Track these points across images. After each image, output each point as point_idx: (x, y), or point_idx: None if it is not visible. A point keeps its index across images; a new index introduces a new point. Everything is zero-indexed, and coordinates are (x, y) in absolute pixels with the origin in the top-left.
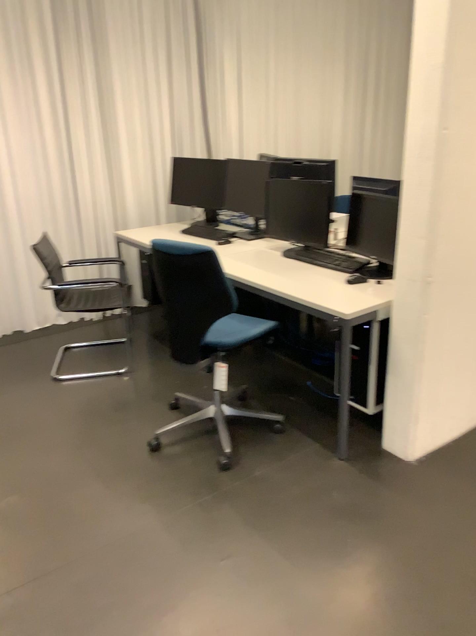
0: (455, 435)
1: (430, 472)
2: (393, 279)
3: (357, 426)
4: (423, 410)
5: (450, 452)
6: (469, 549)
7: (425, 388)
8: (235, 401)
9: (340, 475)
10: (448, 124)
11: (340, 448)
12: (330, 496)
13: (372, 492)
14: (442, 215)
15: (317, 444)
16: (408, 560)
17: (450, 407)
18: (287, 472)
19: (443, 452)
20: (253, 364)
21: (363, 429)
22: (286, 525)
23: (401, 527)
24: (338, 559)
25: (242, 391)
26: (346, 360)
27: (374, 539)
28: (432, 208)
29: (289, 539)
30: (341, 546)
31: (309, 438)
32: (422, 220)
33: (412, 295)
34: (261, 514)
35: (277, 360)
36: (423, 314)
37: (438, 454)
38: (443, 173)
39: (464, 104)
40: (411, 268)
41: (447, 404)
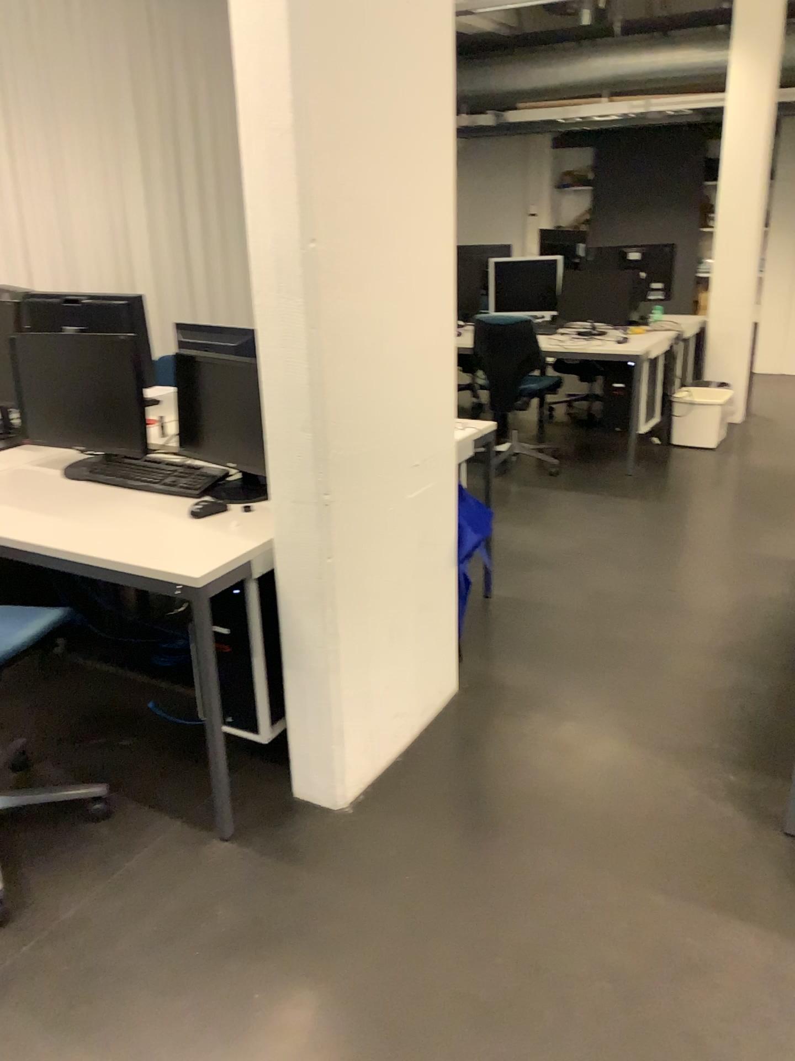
0: (409, 743)
1: (380, 820)
2: (271, 498)
3: (249, 766)
4: (354, 716)
5: (406, 774)
6: (459, 942)
7: (352, 680)
8: (7, 775)
9: (230, 869)
10: (320, 227)
11: (223, 817)
12: (214, 916)
13: (289, 886)
14: (334, 383)
15: (181, 818)
16: (365, 998)
17: (395, 700)
18: (128, 893)
19: (395, 777)
20: (40, 688)
21: (260, 768)
22: (137, 1005)
23: (346, 937)
24: (243, 1041)
25: (19, 750)
26: (209, 659)
27: (302, 978)
28: (315, 373)
29: (145, 1035)
30: (246, 1012)
31: (165, 810)
32: (303, 394)
33: (306, 525)
34: (84, 998)
35: (88, 671)
36: (329, 556)
37: (388, 784)
38: (325, 311)
39: (341, 192)
40: (298, 479)
41: (391, 697)
